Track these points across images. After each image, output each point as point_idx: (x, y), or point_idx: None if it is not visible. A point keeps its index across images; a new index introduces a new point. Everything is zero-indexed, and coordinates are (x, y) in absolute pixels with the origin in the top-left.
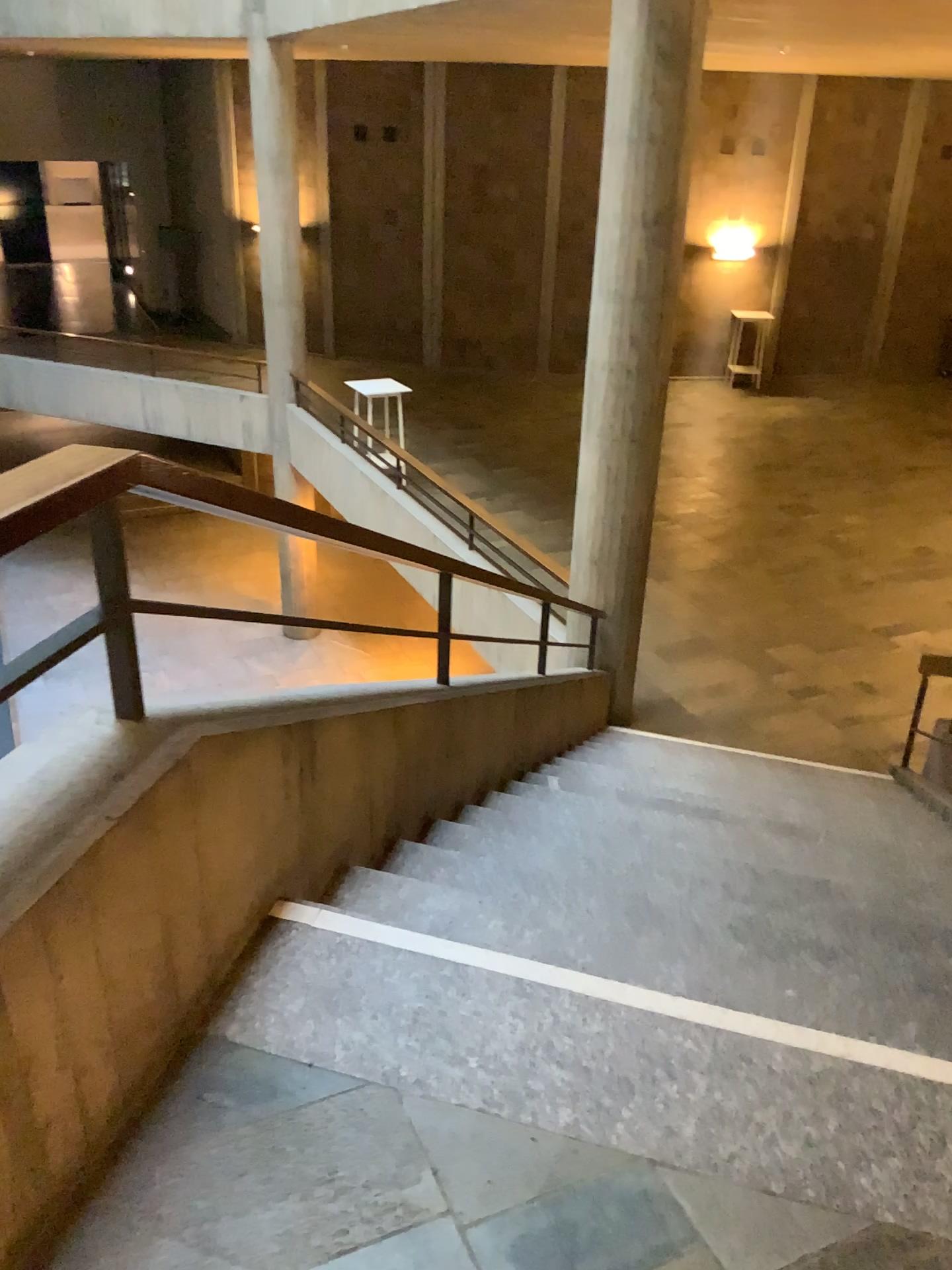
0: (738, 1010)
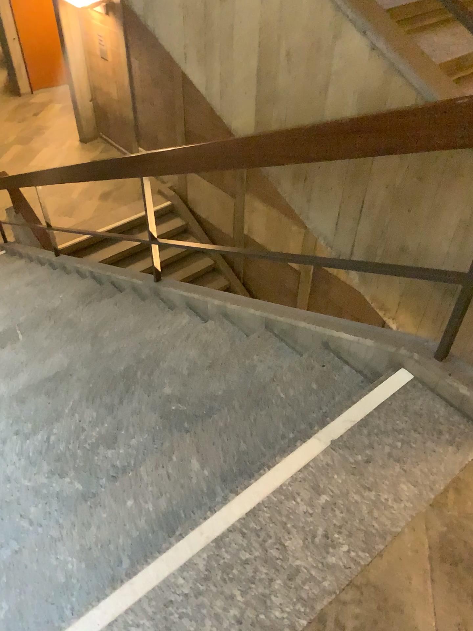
0: (139, 572)
